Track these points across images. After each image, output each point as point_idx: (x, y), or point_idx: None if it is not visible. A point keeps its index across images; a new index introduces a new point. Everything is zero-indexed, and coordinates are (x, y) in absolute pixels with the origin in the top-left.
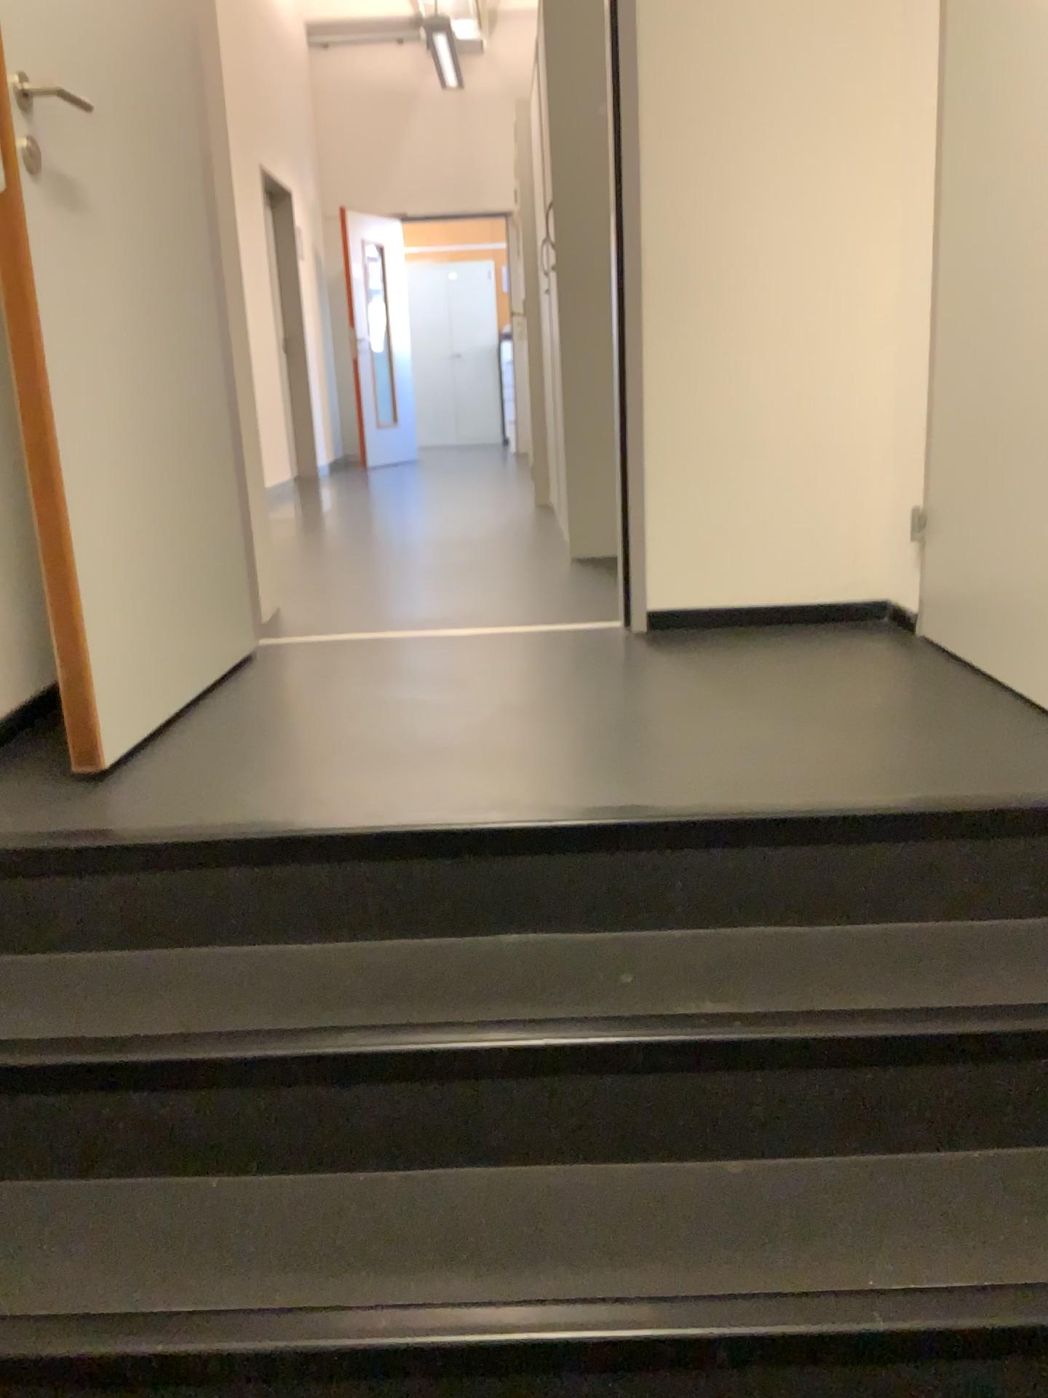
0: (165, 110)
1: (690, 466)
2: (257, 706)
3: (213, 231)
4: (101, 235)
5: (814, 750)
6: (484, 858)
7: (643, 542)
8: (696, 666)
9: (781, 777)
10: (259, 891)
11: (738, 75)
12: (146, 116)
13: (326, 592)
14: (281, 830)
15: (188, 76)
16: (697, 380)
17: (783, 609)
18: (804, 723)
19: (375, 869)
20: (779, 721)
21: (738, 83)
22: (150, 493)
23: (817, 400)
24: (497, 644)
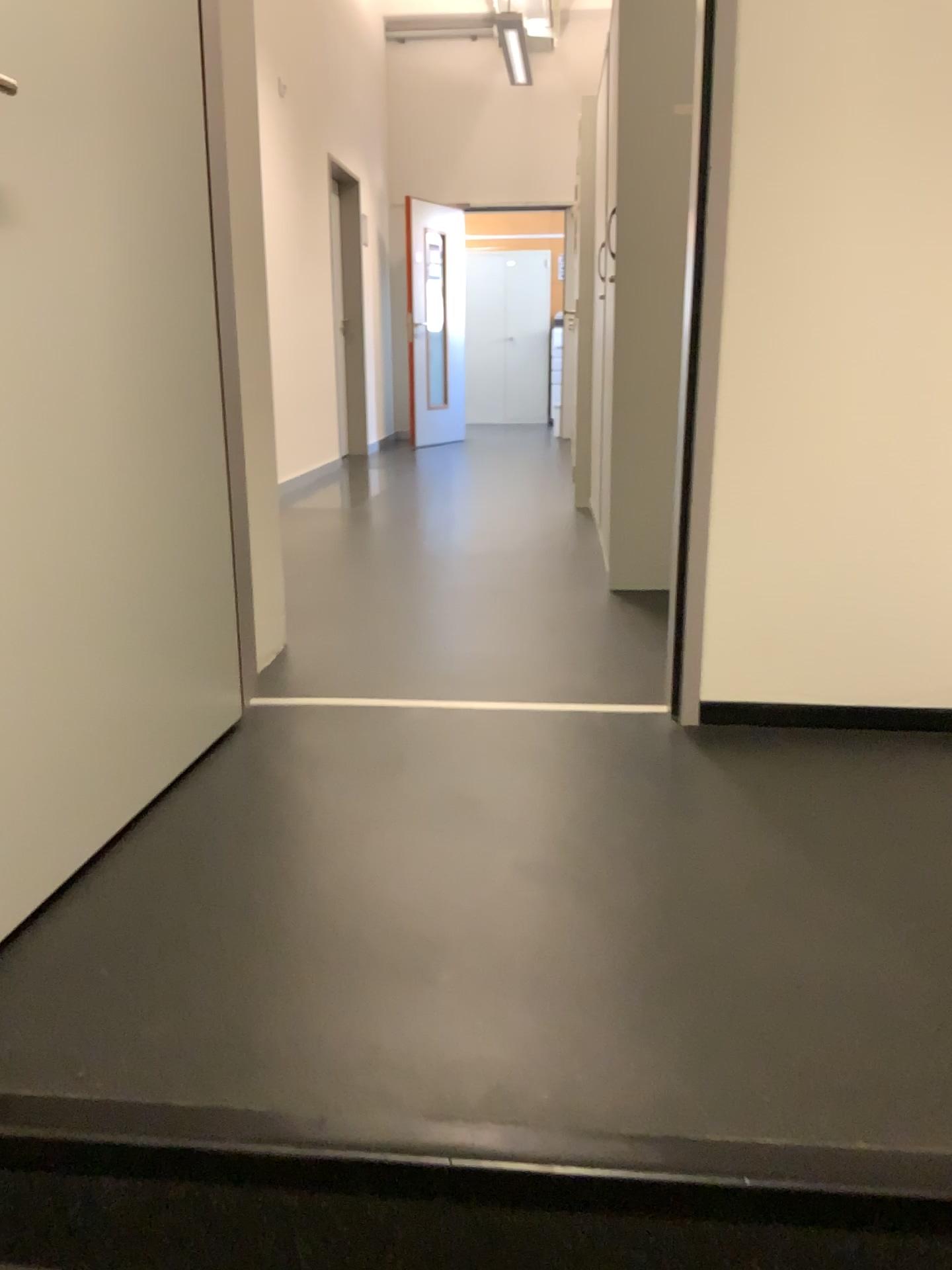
0: (157, 98)
1: (764, 538)
2: (222, 822)
3: (217, 241)
4: (40, 255)
5: (944, 1015)
6: (469, 1206)
7: (701, 624)
8: (762, 800)
9: (905, 1081)
10: (146, 1210)
11: (859, 74)
12: (126, 103)
13: (341, 627)
14: (184, 1124)
15: (194, 58)
16: (780, 438)
17: (863, 711)
18: (919, 944)
19: (311, 1201)
20: (885, 936)
21: (858, 83)
22: (95, 573)
23: (926, 469)
24: (521, 728)
